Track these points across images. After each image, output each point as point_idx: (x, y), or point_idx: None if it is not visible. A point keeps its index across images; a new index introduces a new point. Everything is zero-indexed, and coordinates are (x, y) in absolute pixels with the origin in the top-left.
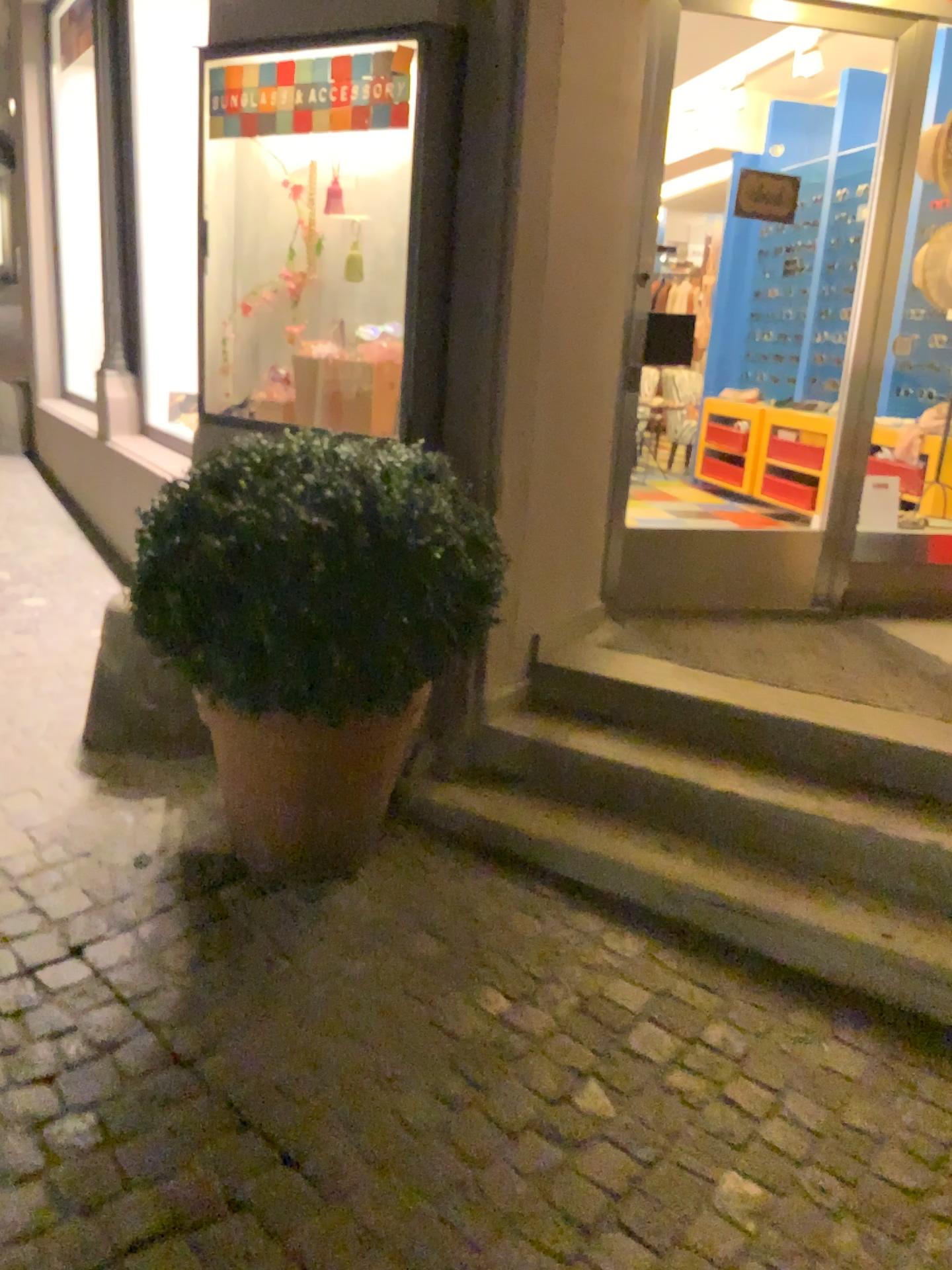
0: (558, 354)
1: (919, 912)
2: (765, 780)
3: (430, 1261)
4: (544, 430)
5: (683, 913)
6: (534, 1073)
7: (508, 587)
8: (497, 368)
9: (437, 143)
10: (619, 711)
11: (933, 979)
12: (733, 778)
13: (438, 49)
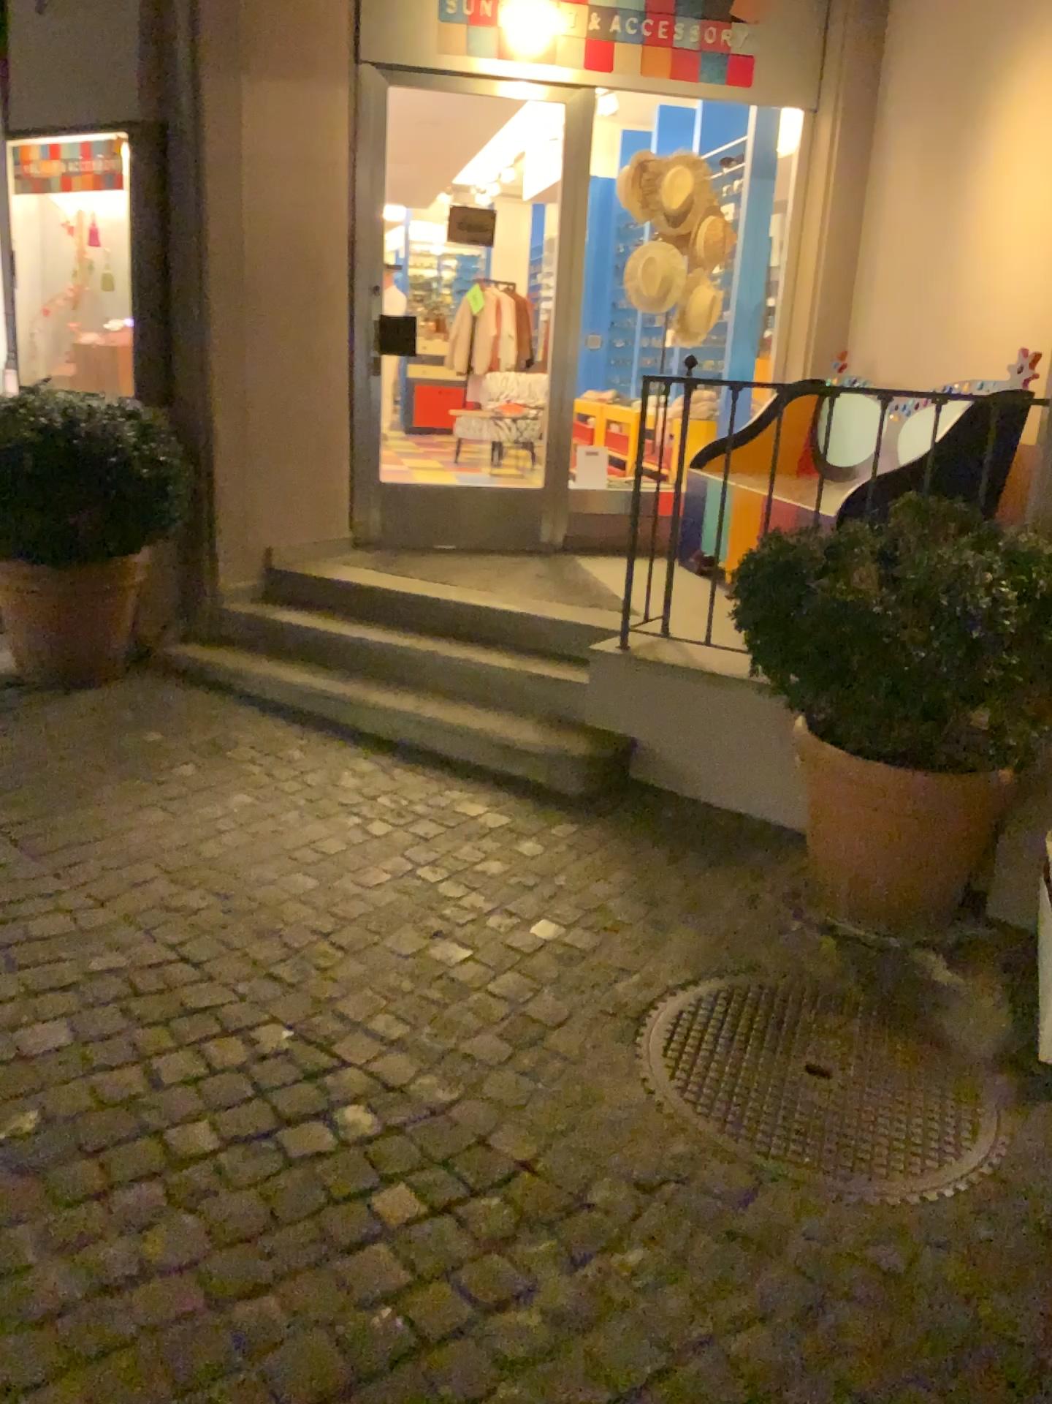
0: (271, 343)
1: (452, 697)
2: (397, 633)
3: (45, 806)
4: (265, 397)
5: (305, 702)
6: (154, 757)
7: (246, 511)
8: (205, 350)
9: (150, 199)
10: (319, 596)
11: (439, 729)
12: (374, 632)
13: (147, 138)
